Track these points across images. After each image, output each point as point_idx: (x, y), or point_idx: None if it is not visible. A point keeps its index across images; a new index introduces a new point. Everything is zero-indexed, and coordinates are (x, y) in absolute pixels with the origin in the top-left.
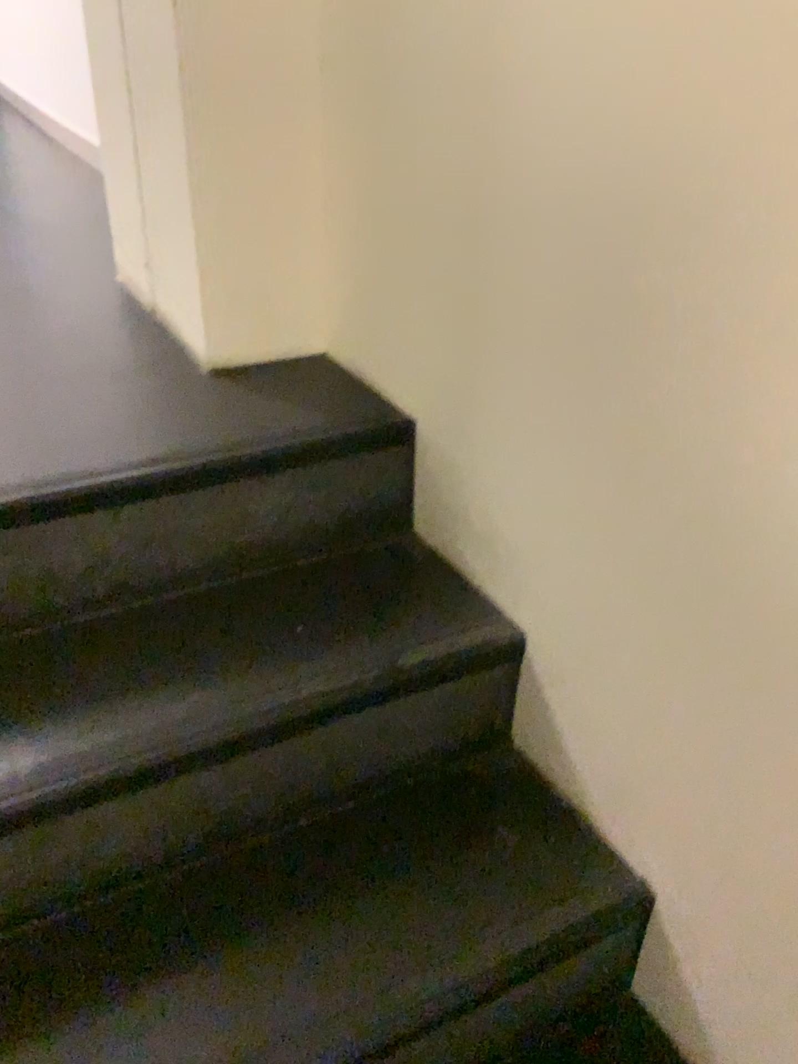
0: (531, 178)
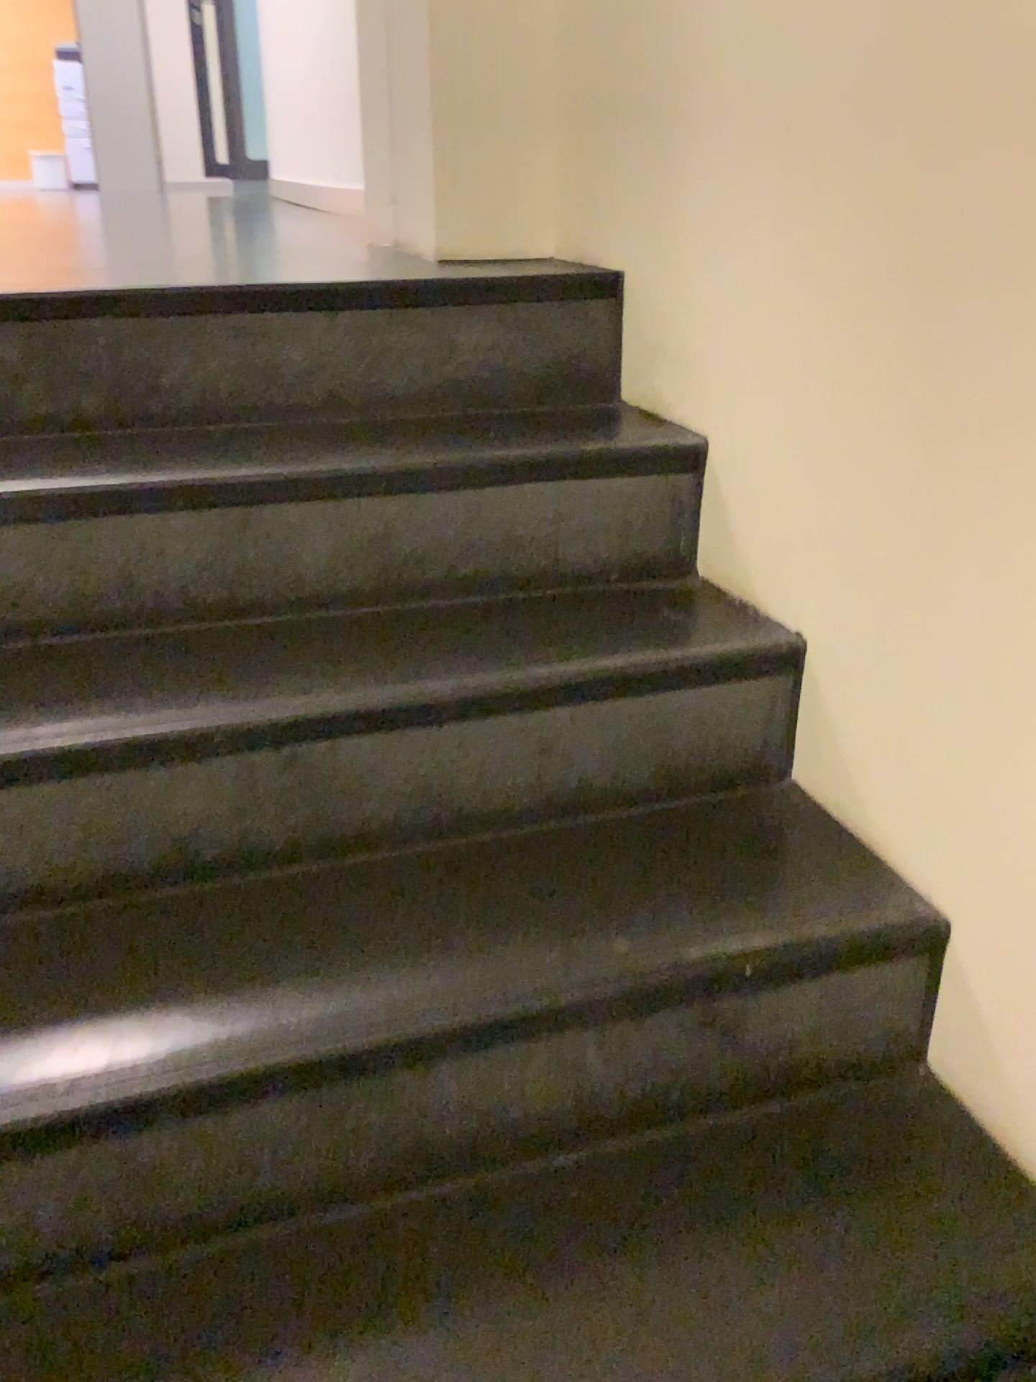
0: None
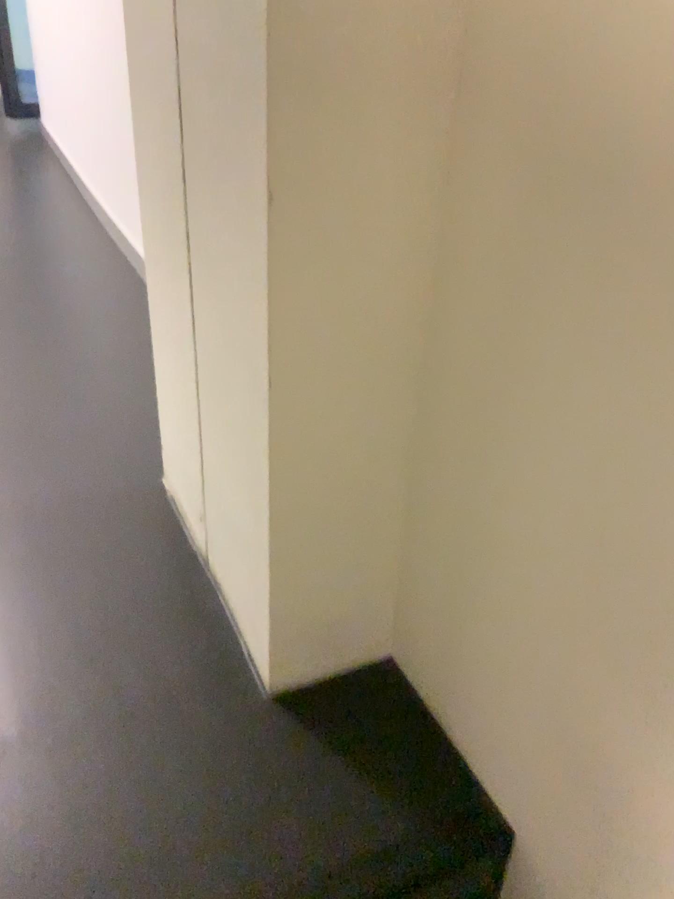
0: None
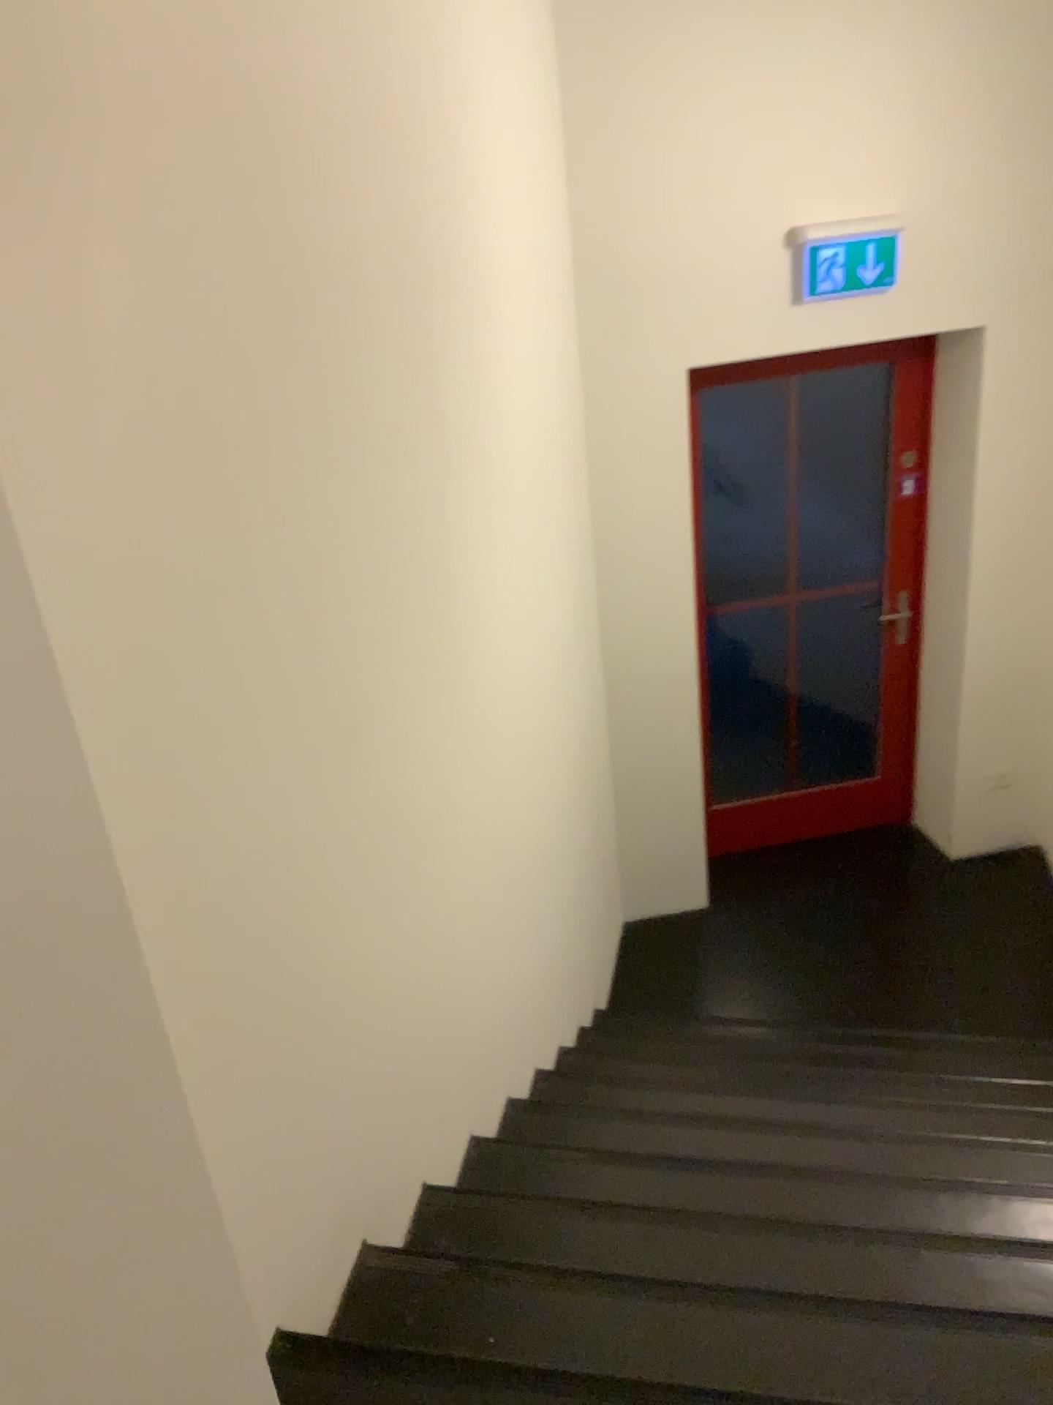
0: (280, 1027)
